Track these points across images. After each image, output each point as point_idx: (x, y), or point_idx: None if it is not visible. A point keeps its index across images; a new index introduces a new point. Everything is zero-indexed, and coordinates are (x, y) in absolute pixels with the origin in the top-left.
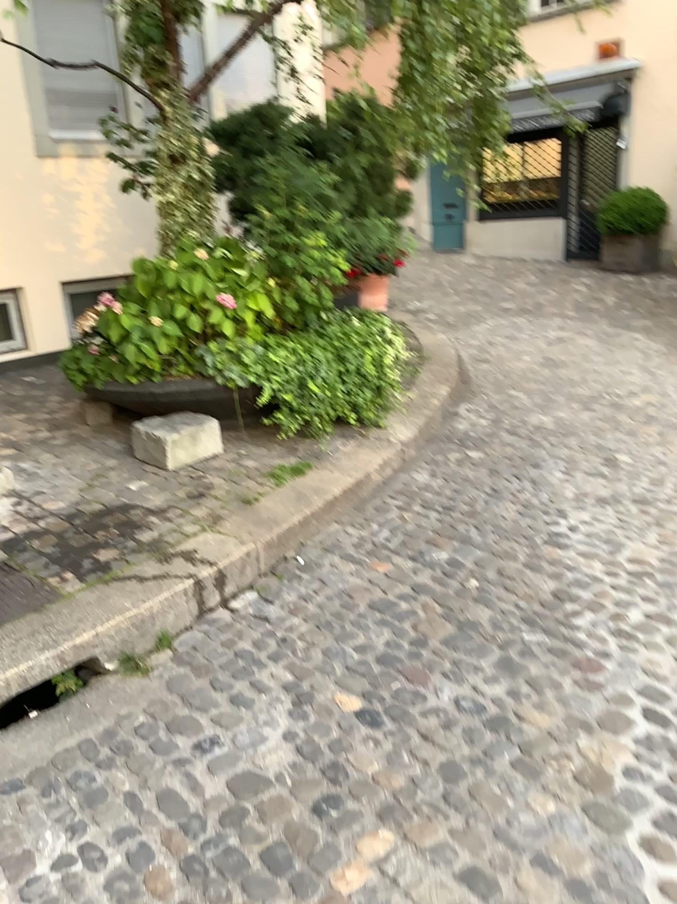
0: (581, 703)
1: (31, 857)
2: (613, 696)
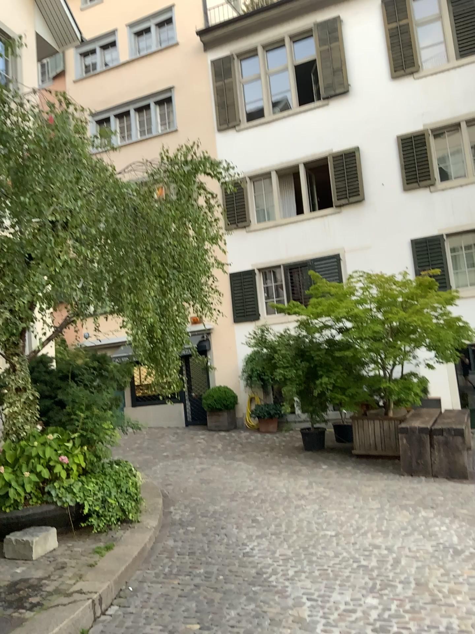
0: (284, 601)
1: None
2: (294, 596)
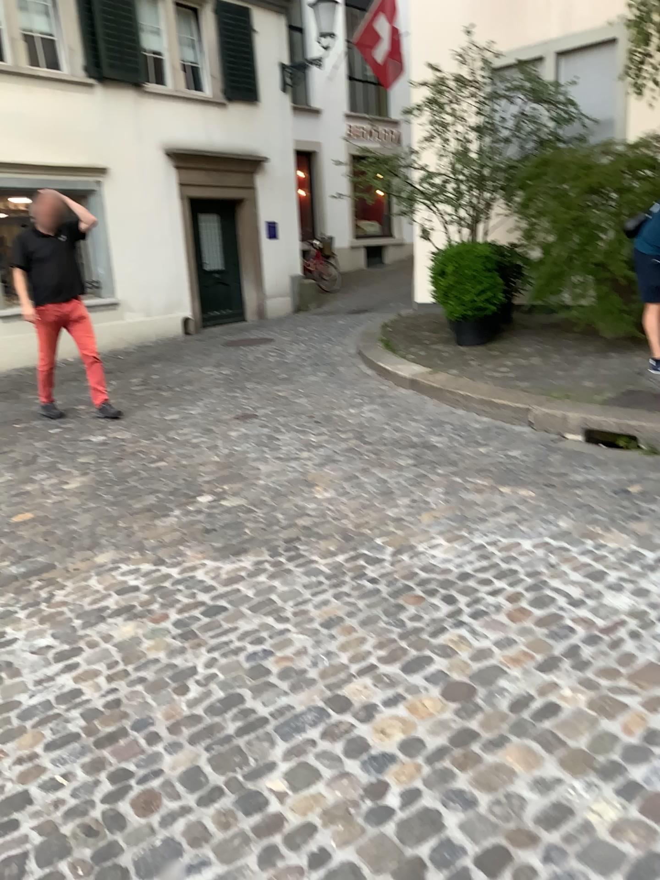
0: None
1: (511, 449)
2: None
